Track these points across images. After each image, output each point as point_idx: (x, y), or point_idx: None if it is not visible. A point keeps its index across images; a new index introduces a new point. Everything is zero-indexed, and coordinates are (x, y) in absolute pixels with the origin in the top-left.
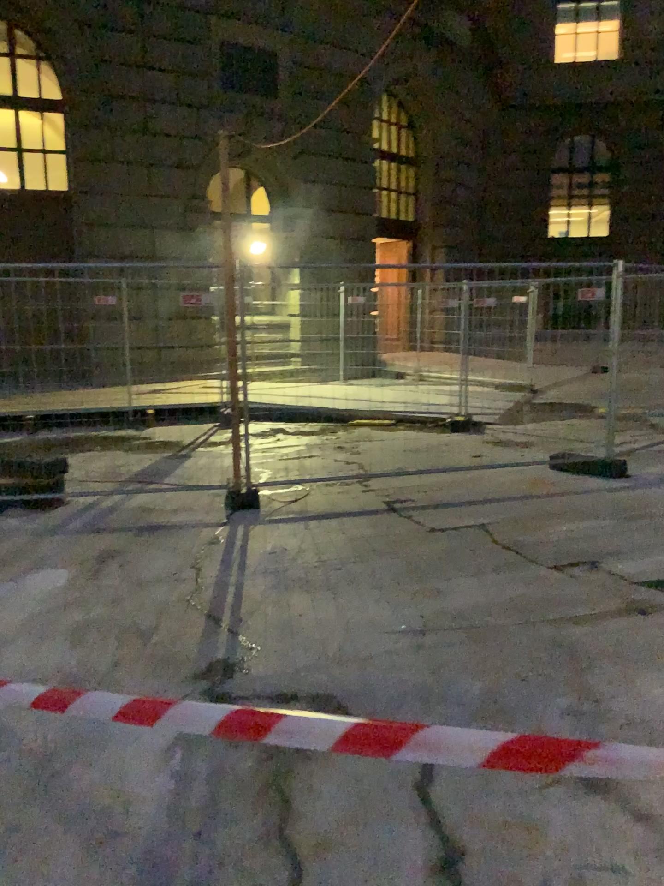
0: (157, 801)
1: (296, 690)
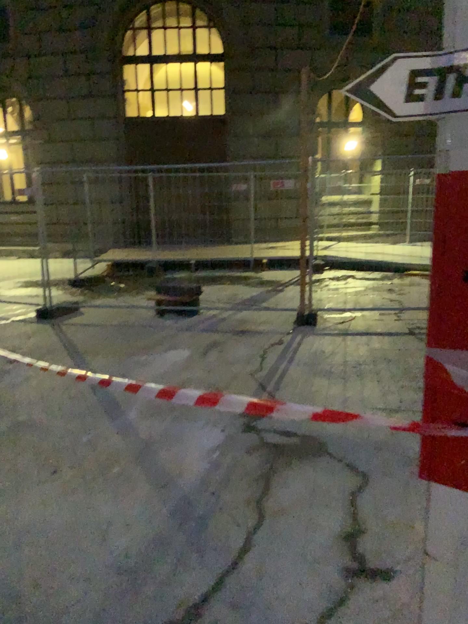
0: (197, 473)
1: (298, 430)
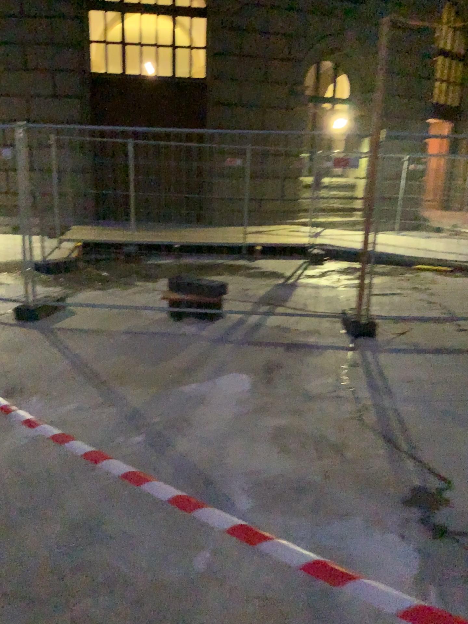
0: None
1: None
